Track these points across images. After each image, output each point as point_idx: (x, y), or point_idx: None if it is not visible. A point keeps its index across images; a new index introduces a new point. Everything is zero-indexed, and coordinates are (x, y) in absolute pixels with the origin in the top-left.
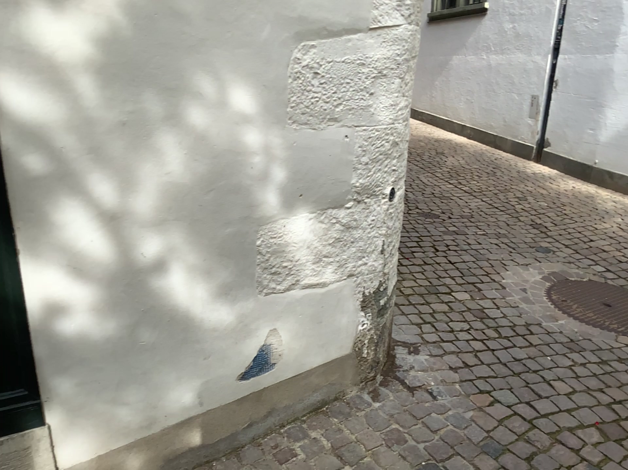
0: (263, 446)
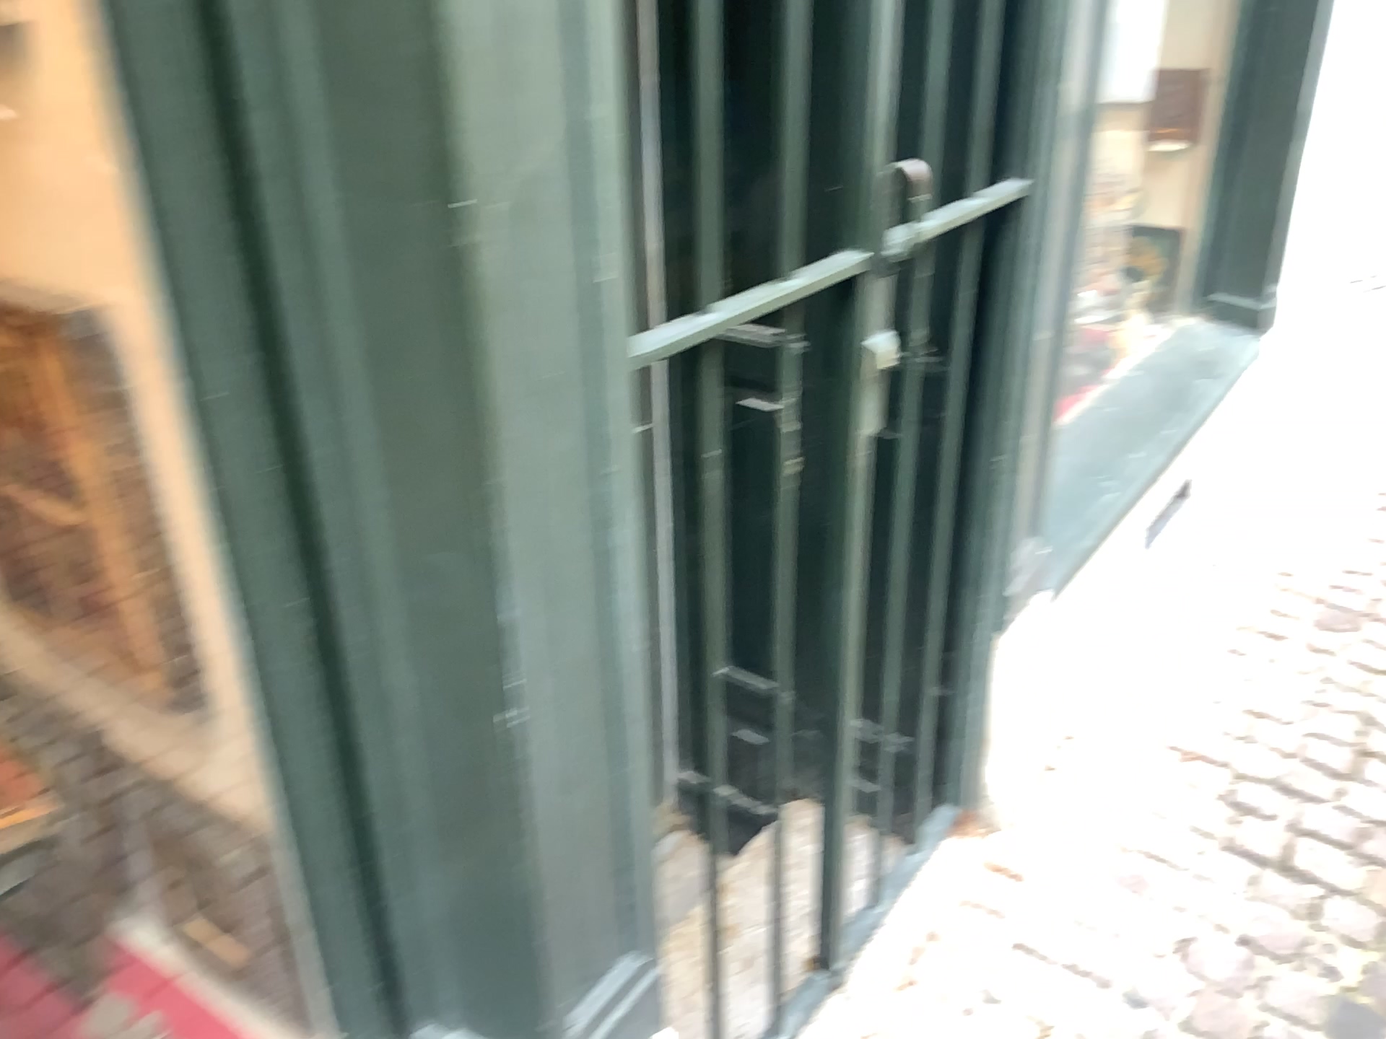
0: (1312, 384)
